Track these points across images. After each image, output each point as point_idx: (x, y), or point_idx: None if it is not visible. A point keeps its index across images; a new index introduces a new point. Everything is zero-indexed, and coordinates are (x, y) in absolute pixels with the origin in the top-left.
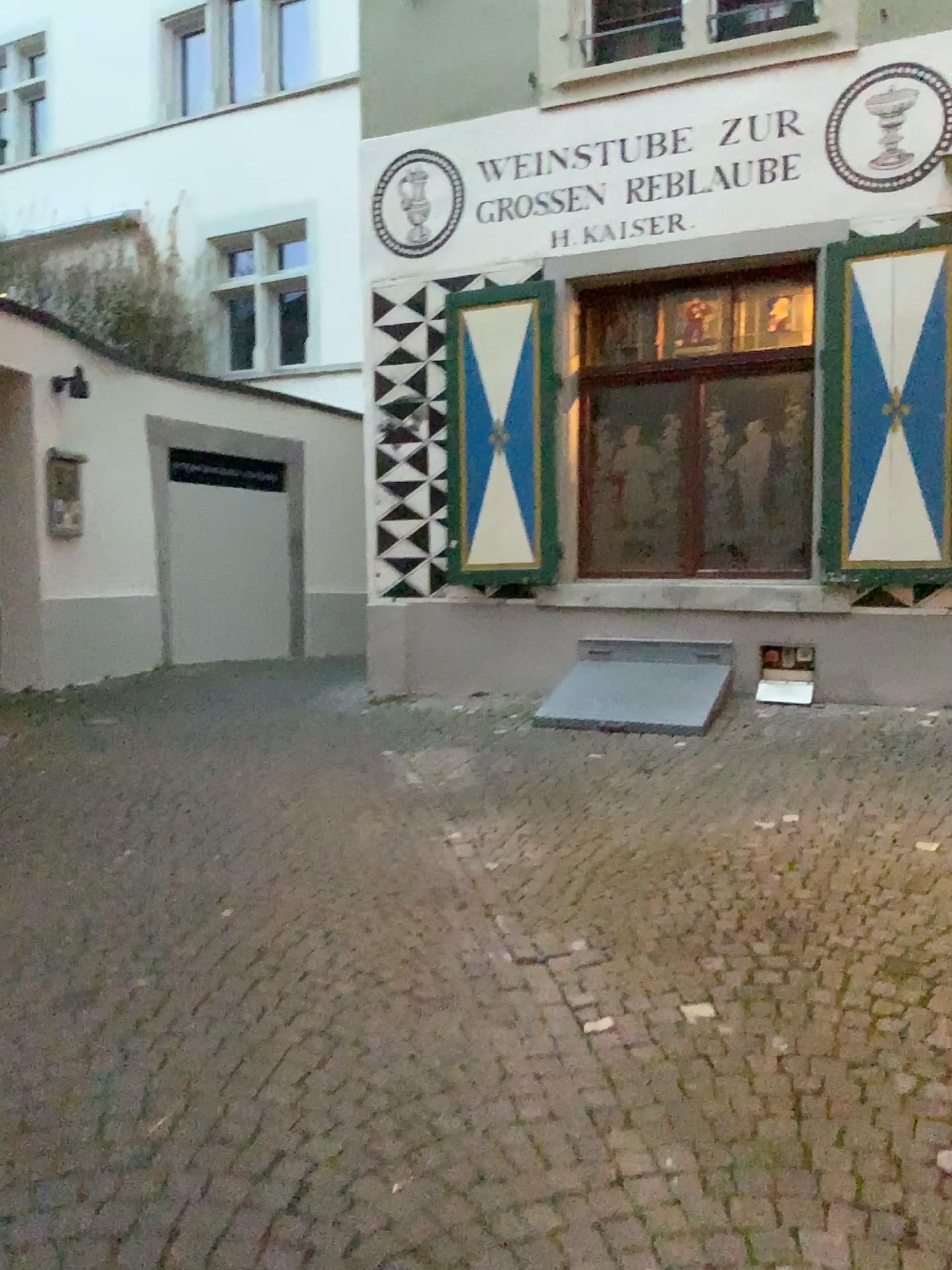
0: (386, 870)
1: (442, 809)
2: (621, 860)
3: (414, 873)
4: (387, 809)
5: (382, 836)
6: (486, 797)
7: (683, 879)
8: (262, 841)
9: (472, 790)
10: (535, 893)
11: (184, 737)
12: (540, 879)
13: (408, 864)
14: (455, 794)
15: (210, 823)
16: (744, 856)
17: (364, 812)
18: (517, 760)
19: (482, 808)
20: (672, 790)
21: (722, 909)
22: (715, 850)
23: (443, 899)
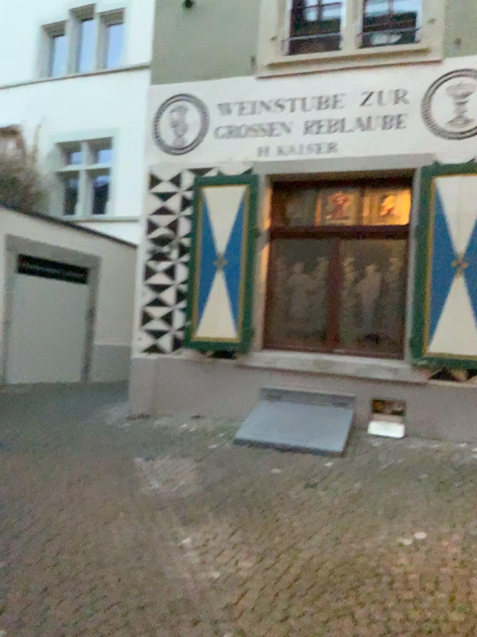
0: (136, 578)
1: (176, 513)
2: (311, 573)
3: (158, 582)
4: (137, 512)
5: (133, 539)
6: (206, 502)
7: (361, 597)
8: (42, 545)
9: (196, 496)
10: (252, 608)
11: (3, 442)
12: (253, 591)
13: (153, 572)
14: (185, 499)
15: (5, 526)
16: (400, 573)
17: (121, 514)
18: (224, 470)
19: (204, 514)
20: (332, 504)
21: (401, 634)
22: (377, 566)
23: (181, 614)
